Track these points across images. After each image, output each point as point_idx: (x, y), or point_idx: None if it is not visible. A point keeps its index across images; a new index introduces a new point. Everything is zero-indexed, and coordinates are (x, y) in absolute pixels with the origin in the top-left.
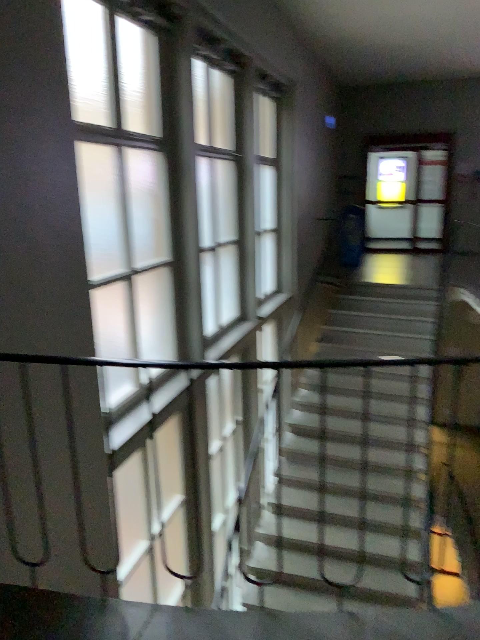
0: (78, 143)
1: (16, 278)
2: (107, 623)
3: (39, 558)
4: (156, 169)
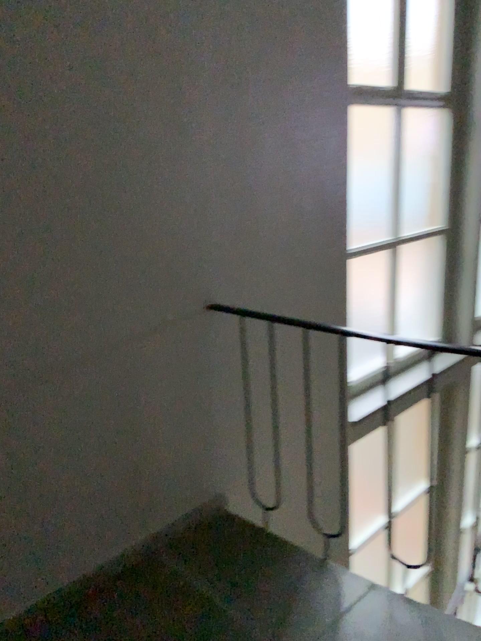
0: (353, 106)
1: (277, 241)
2: (322, 585)
3: (274, 503)
4: (441, 129)
